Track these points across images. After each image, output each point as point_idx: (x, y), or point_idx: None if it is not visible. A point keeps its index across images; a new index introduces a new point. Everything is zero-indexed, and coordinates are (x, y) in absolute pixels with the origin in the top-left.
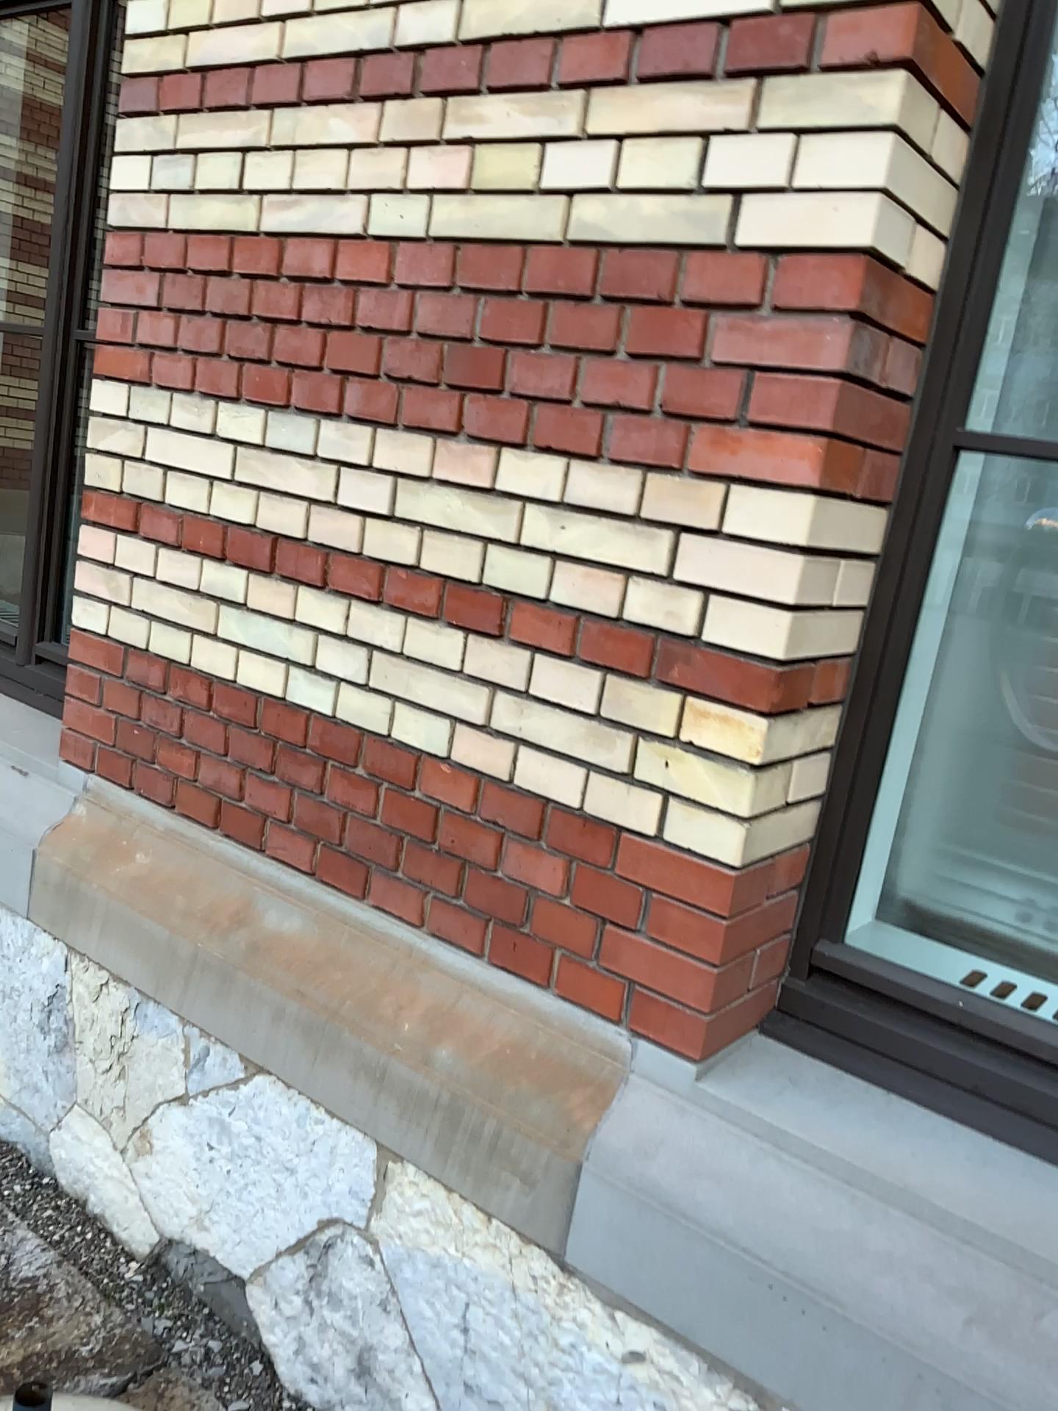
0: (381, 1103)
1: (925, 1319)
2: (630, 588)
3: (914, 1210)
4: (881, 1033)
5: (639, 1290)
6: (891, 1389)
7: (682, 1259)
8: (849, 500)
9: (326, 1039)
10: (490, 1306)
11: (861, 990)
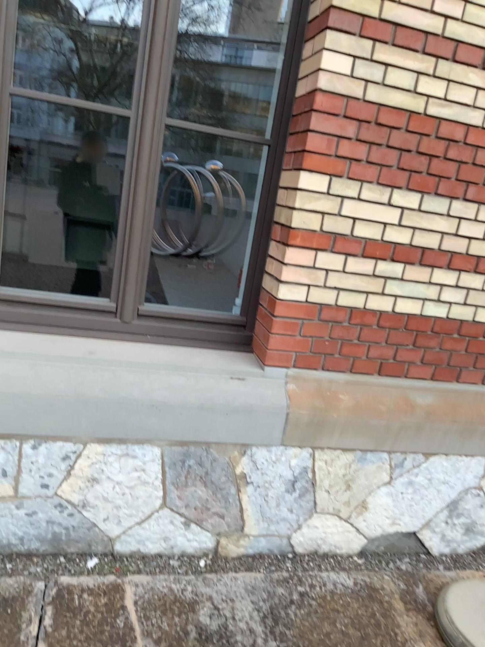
0: None
1: None
2: None
3: None
4: None
5: None
6: None
7: None
8: None
9: (466, 431)
10: None
11: None
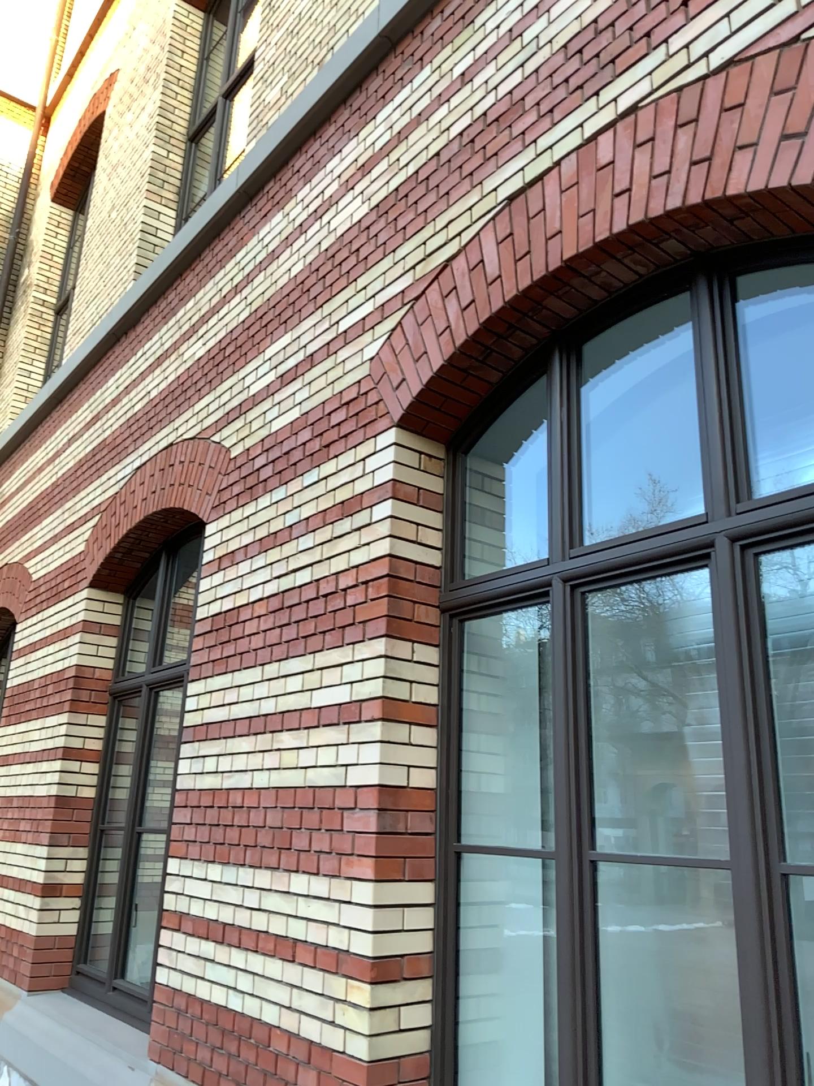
0: None
1: None
2: (329, 930)
3: None
4: None
5: None
6: None
7: None
8: (401, 881)
9: None
10: None
11: None
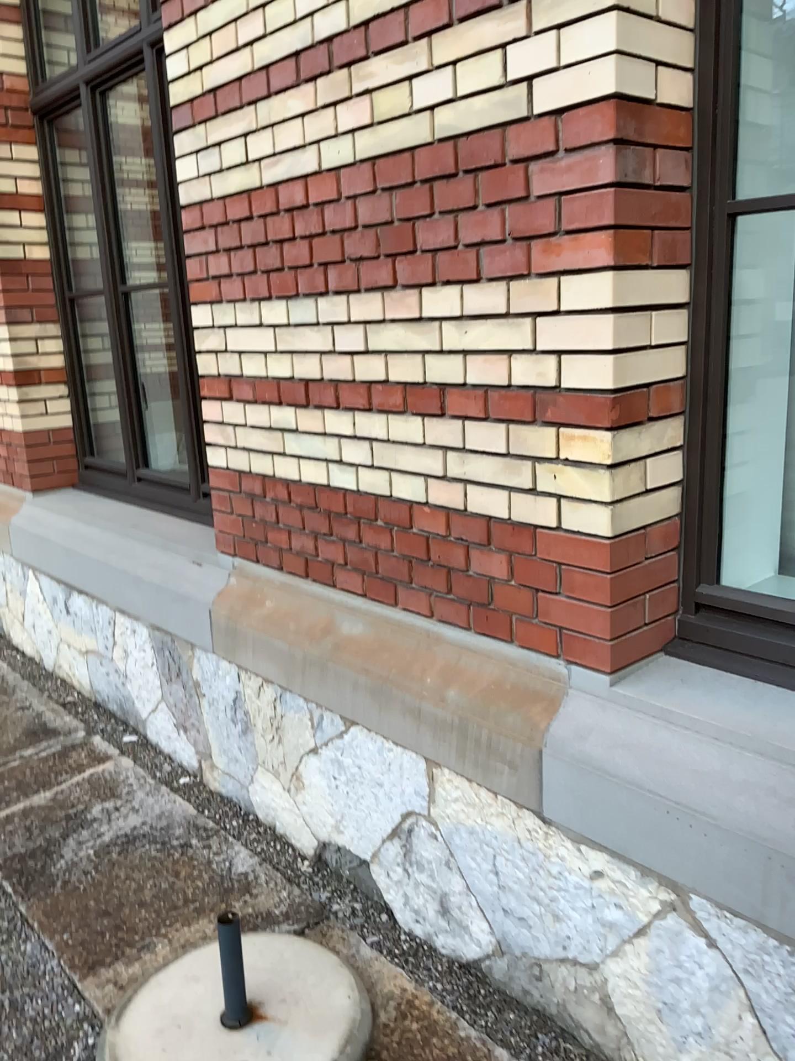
0: (422, 732)
1: (768, 819)
2: (513, 363)
3: (759, 749)
4: (747, 641)
5: (591, 828)
6: (753, 868)
7: (613, 803)
8: (647, 270)
9: (385, 697)
10: (509, 854)
11: (731, 614)
